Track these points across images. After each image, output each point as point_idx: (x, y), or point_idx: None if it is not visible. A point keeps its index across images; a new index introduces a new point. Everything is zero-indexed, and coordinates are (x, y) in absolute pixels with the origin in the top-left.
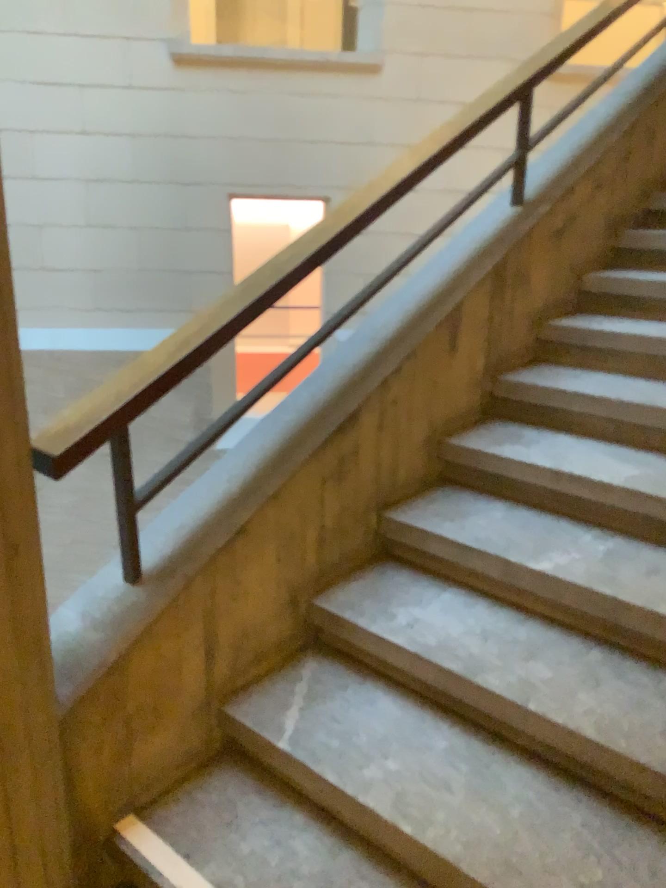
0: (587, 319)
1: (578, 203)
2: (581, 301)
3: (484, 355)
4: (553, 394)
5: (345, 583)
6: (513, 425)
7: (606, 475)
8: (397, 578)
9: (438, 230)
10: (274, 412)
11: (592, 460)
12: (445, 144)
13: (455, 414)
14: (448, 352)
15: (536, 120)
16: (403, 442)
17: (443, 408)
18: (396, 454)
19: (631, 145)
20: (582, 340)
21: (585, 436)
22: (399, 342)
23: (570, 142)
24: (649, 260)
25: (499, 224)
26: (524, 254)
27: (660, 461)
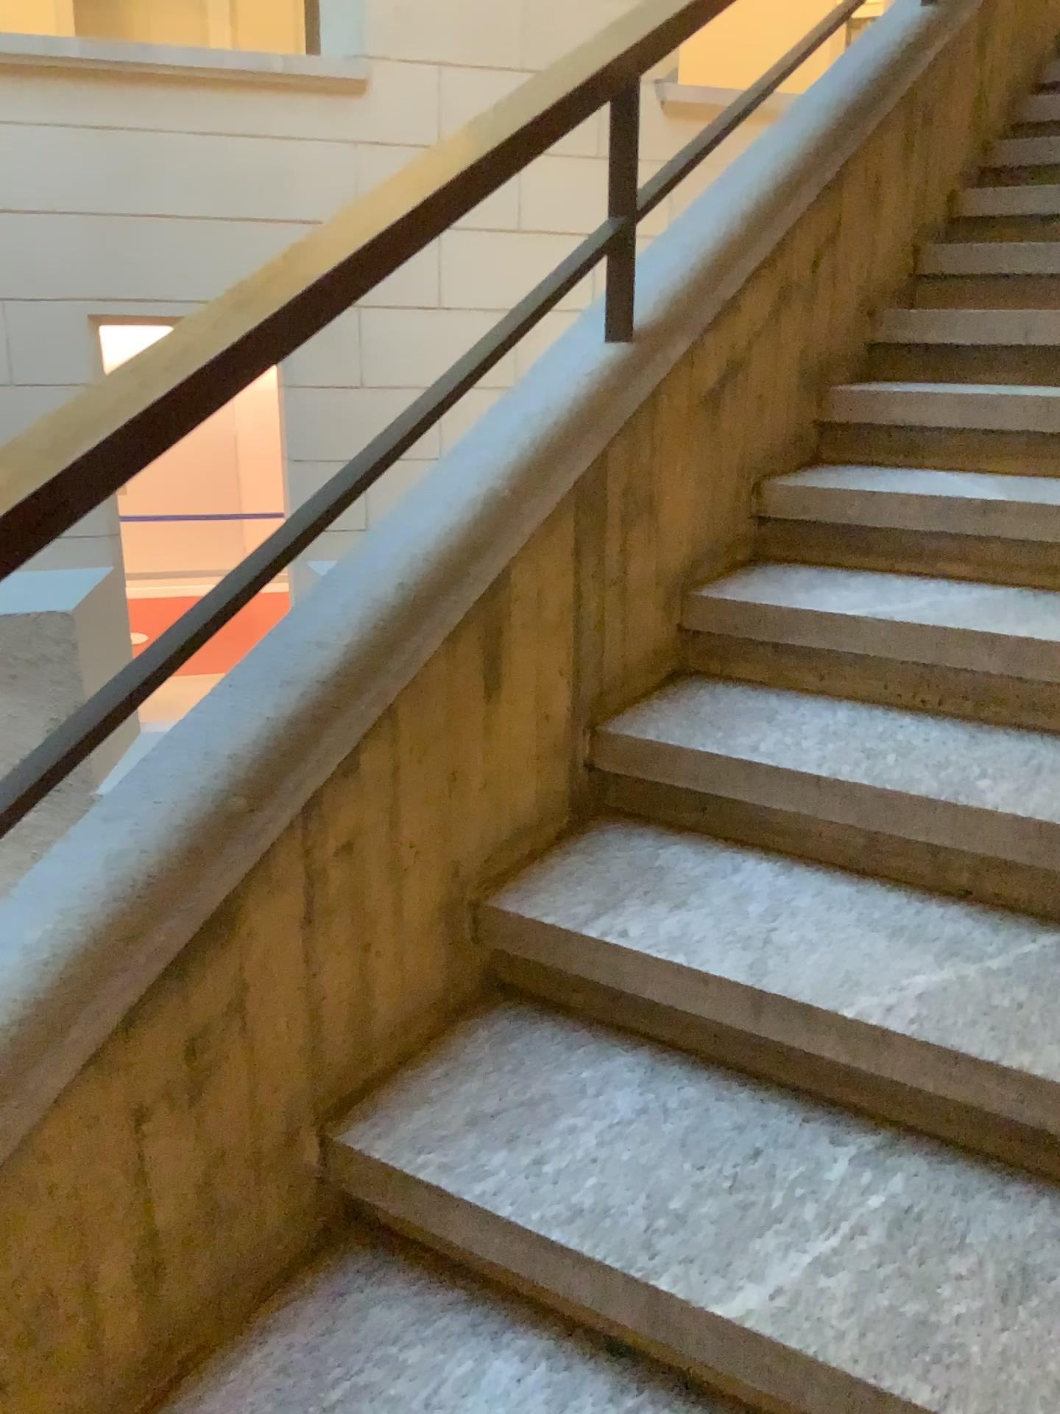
0: (778, 579)
1: (745, 336)
2: (760, 538)
3: (564, 689)
4: (723, 769)
5: (231, 1353)
6: (640, 843)
7: (869, 1004)
8: (370, 1308)
9: (435, 408)
10: (2, 922)
11: (827, 948)
12: (435, 198)
13: (503, 836)
14: (476, 700)
15: (648, 159)
16: (374, 939)
17: (476, 830)
18: (357, 973)
19: (837, 216)
20: (771, 630)
21: (801, 867)
22: (347, 694)
23: (720, 209)
24: (886, 448)
25: (583, 385)
26: (640, 454)
27: (979, 943)
